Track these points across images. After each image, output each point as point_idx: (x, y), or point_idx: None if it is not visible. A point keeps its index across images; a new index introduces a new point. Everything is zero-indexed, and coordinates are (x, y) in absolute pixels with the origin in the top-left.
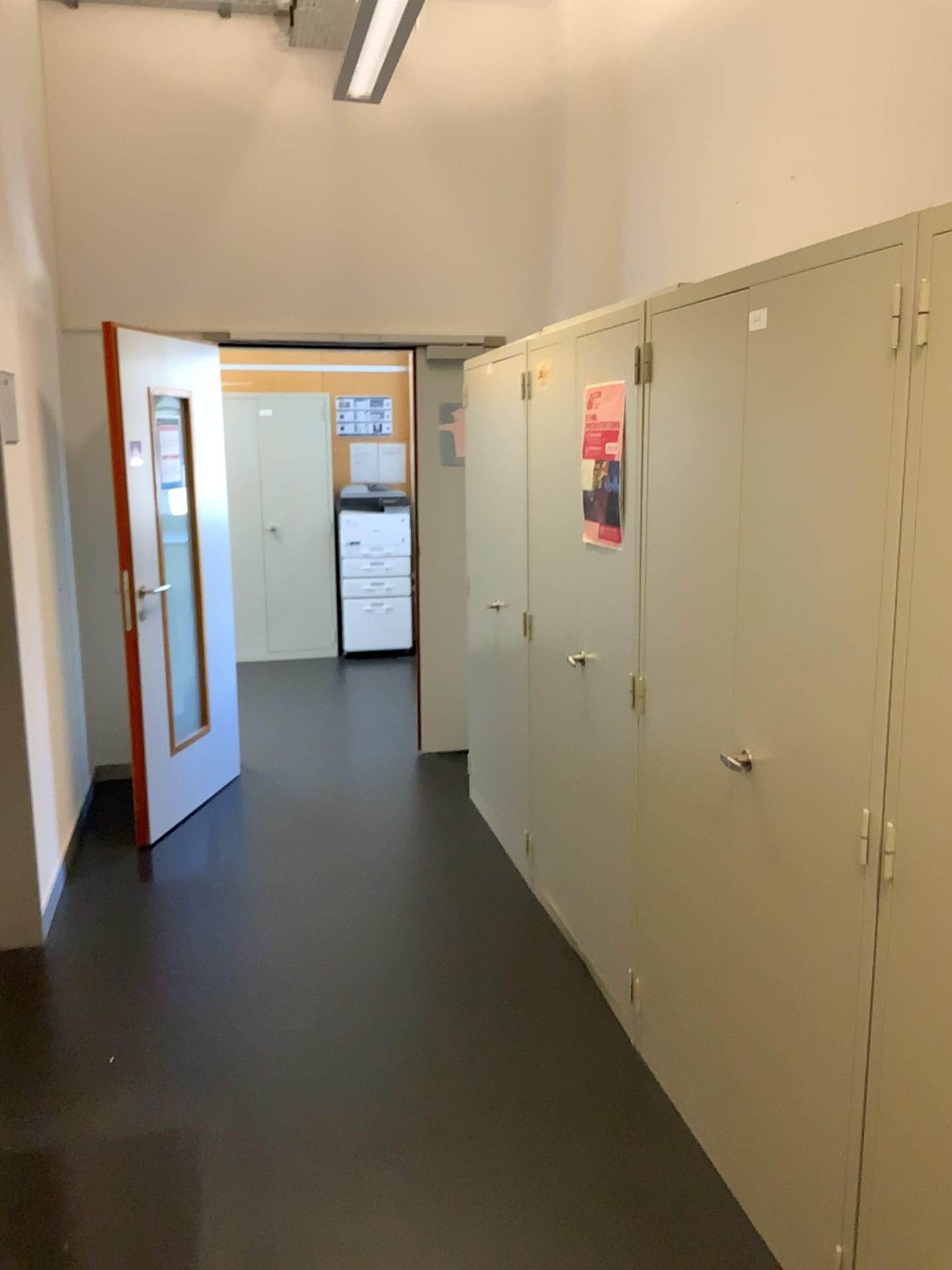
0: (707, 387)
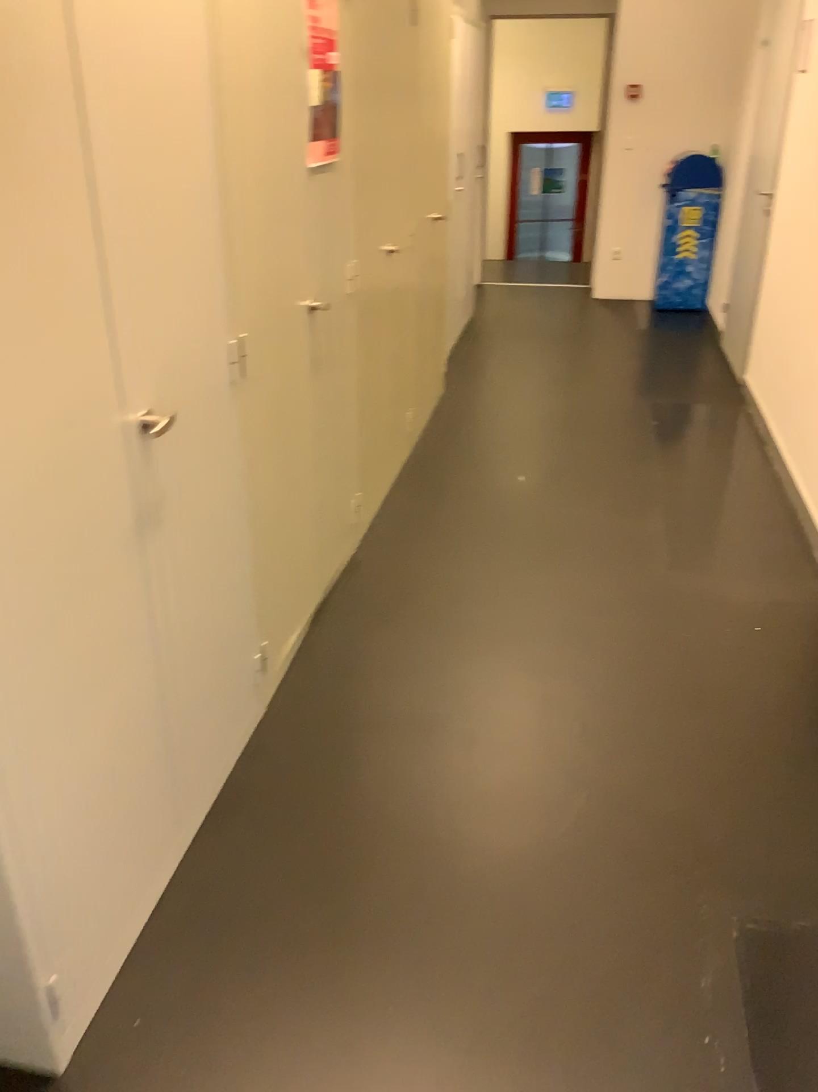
0: (368, 20)
